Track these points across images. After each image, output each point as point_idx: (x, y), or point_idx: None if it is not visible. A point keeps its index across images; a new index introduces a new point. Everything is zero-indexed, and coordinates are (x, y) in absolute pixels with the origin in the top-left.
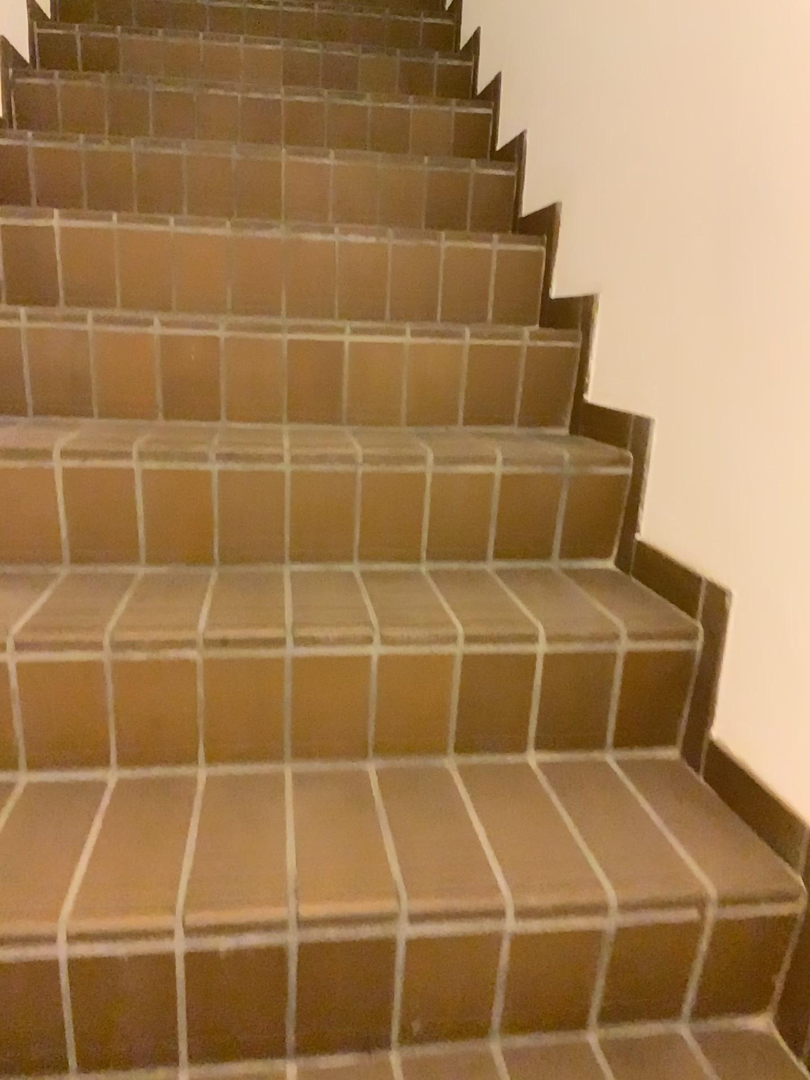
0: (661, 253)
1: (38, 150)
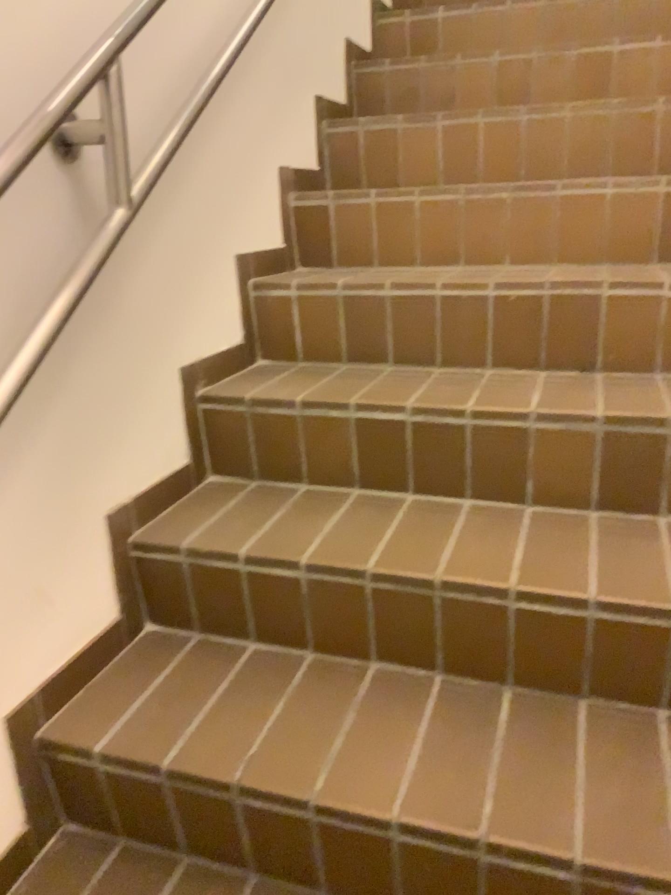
0: None
1: None
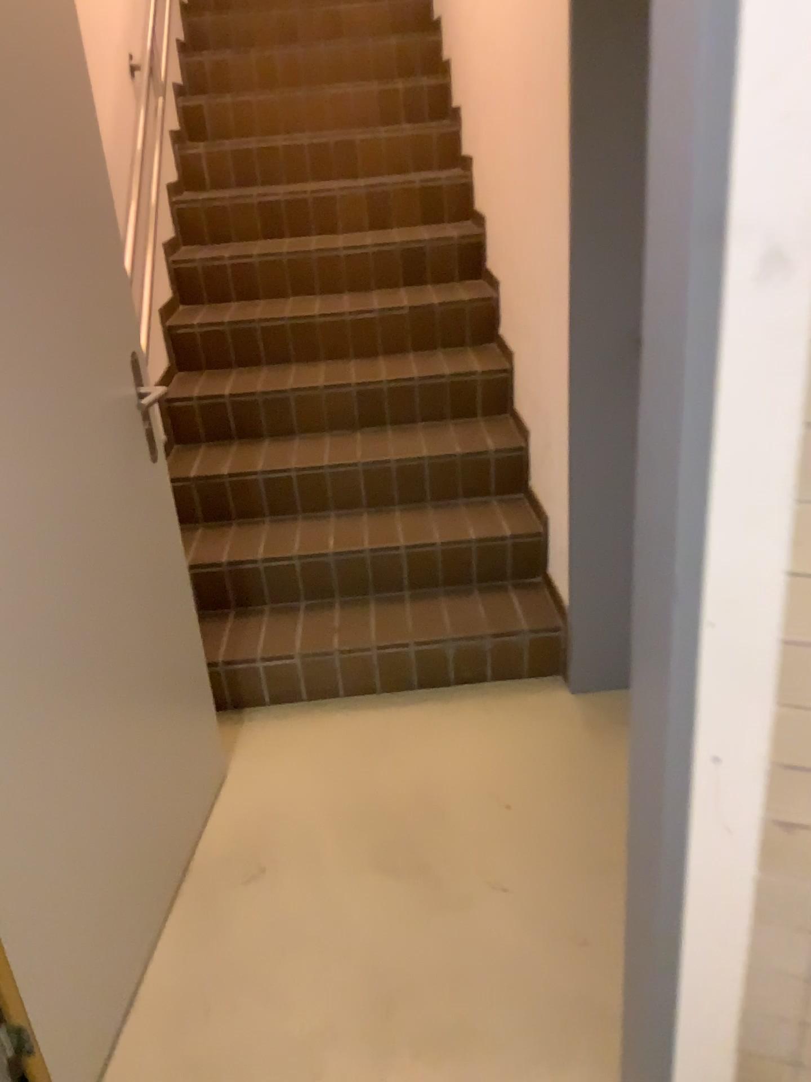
0: None
1: None
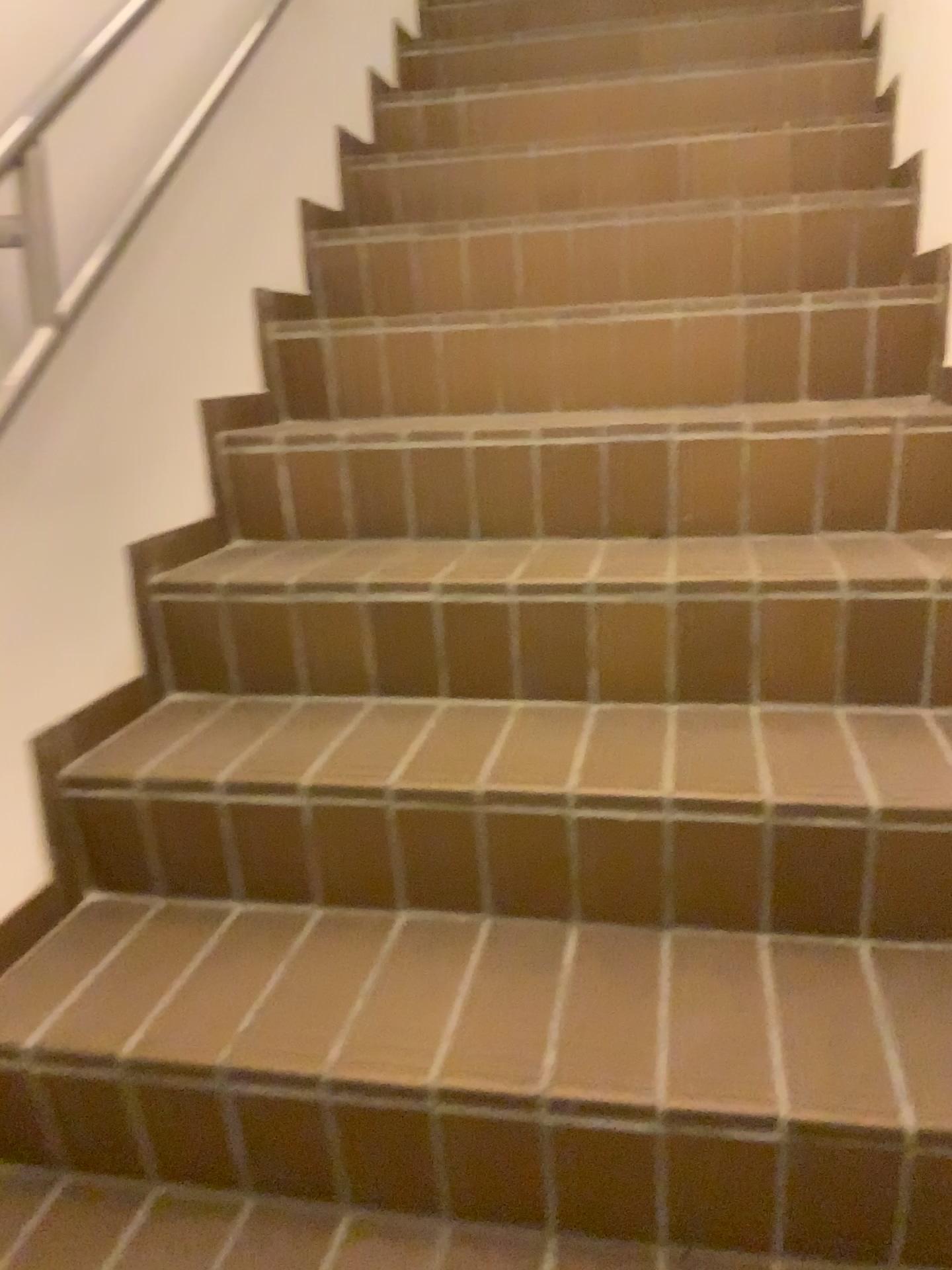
0: (926, 8)
1: (445, 59)
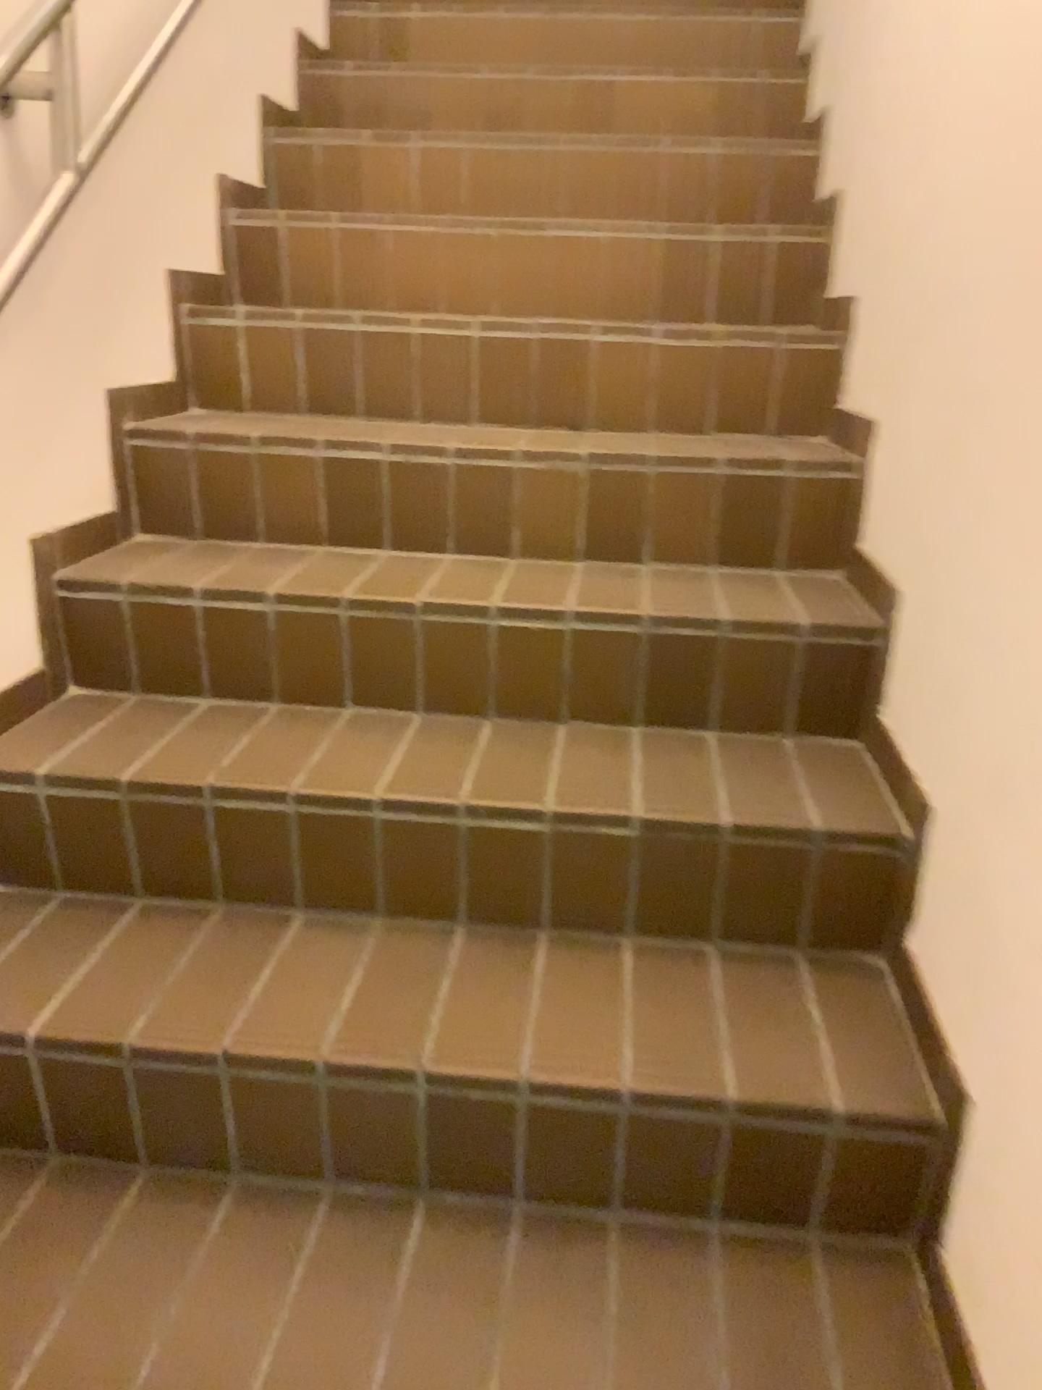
0: None
1: None
